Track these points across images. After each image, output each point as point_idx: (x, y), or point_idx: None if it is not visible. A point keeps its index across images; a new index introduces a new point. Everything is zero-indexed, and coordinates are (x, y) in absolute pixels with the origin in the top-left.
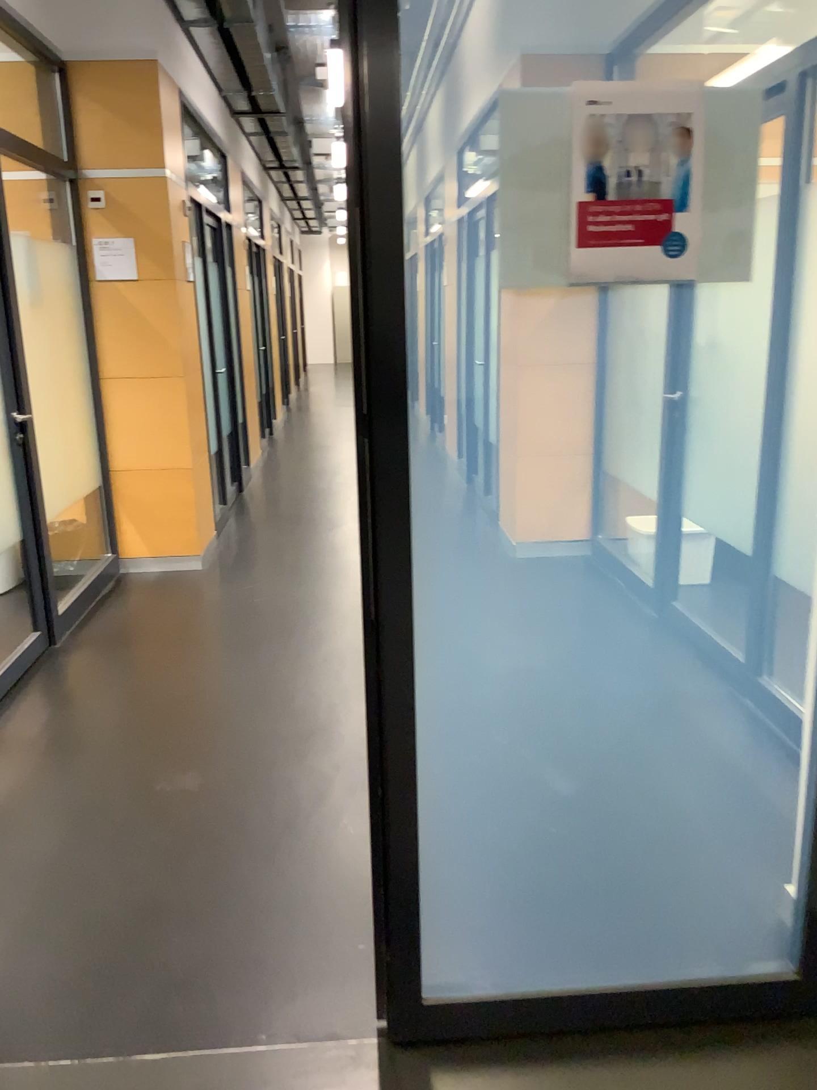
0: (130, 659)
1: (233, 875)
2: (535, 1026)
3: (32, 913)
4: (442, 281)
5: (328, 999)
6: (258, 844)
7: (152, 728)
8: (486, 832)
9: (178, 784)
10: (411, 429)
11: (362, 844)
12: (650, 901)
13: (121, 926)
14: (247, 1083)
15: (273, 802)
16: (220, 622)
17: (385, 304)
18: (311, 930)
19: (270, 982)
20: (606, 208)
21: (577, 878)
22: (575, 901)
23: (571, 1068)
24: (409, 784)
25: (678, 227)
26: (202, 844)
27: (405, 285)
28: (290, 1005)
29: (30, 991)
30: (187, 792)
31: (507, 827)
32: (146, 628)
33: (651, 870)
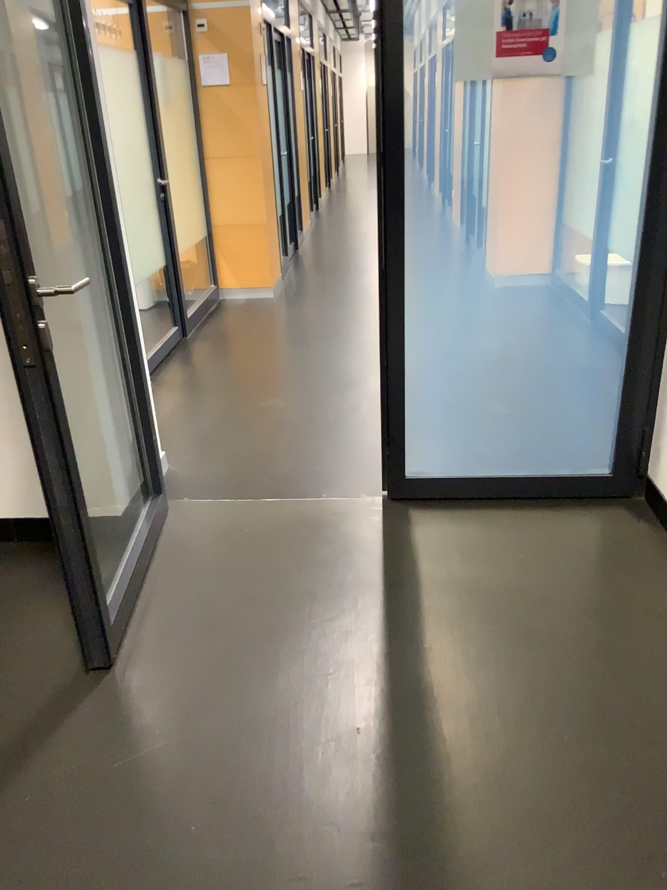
0: (234, 343)
1: (306, 438)
2: (465, 492)
3: (199, 449)
4: (424, 78)
5: (358, 484)
6: (319, 426)
7: (252, 375)
8: (441, 384)
9: (271, 400)
10: (406, 161)
11: (378, 427)
12: (529, 426)
13: (247, 455)
14: (317, 510)
15: (326, 409)
16: (289, 324)
17: (394, 92)
18: (349, 459)
19: (327, 477)
20: (512, 35)
21: (489, 411)
22: (488, 424)
23: (482, 509)
24: (401, 354)
25: (551, 43)
26: (287, 426)
27: (404, 81)
28: (338, 484)
29: (205, 476)
30: (276, 404)
31: (452, 381)
32: (241, 328)
33: (530, 409)
